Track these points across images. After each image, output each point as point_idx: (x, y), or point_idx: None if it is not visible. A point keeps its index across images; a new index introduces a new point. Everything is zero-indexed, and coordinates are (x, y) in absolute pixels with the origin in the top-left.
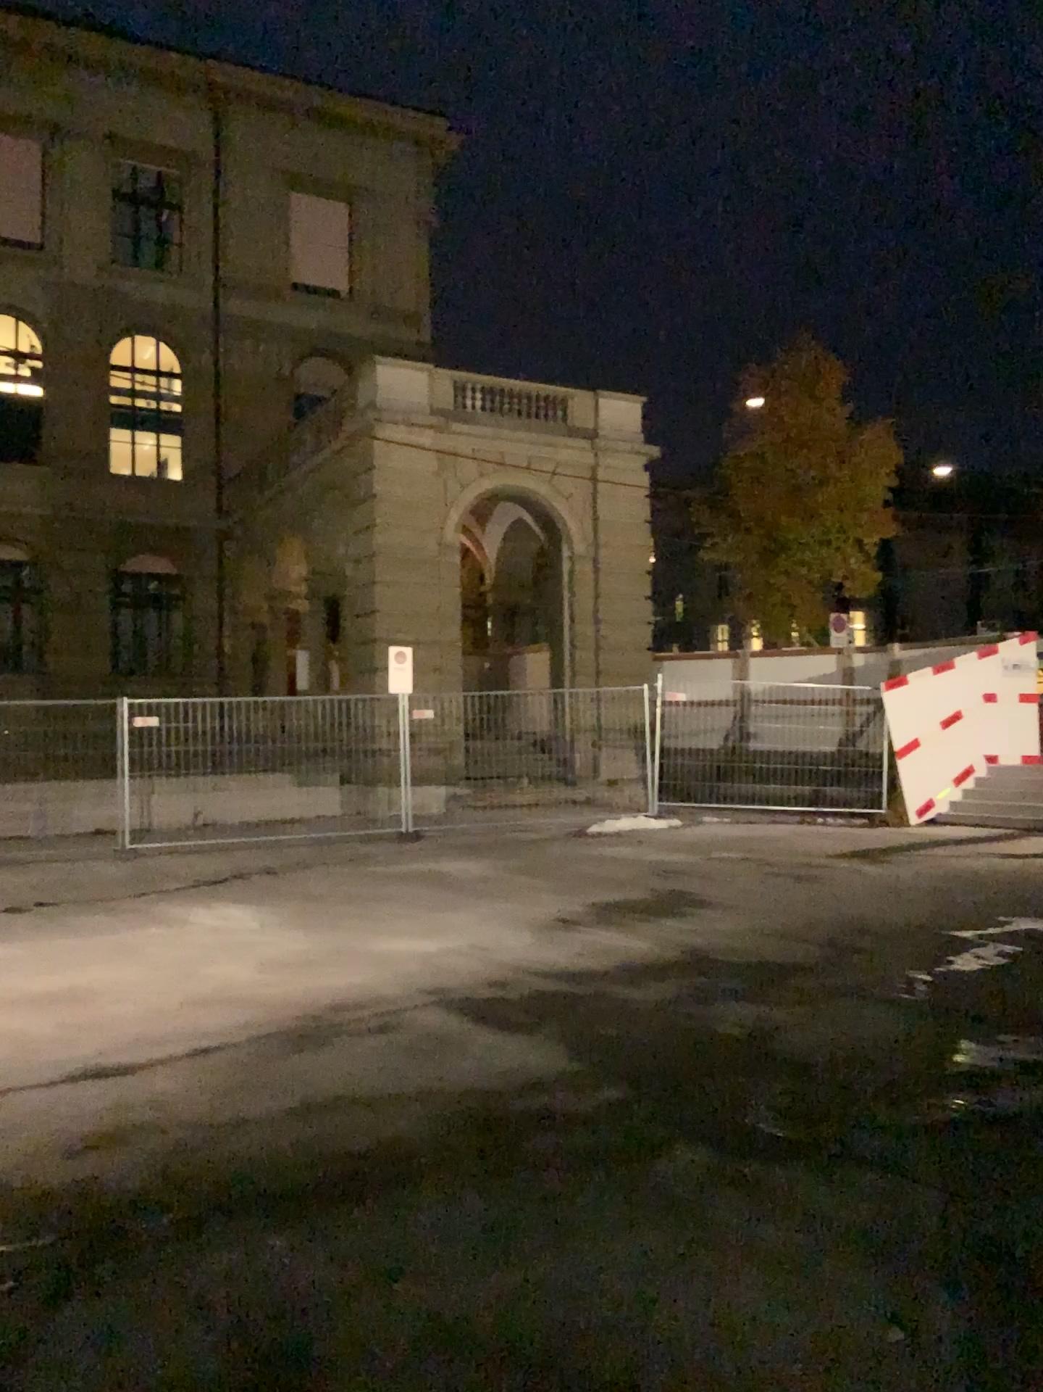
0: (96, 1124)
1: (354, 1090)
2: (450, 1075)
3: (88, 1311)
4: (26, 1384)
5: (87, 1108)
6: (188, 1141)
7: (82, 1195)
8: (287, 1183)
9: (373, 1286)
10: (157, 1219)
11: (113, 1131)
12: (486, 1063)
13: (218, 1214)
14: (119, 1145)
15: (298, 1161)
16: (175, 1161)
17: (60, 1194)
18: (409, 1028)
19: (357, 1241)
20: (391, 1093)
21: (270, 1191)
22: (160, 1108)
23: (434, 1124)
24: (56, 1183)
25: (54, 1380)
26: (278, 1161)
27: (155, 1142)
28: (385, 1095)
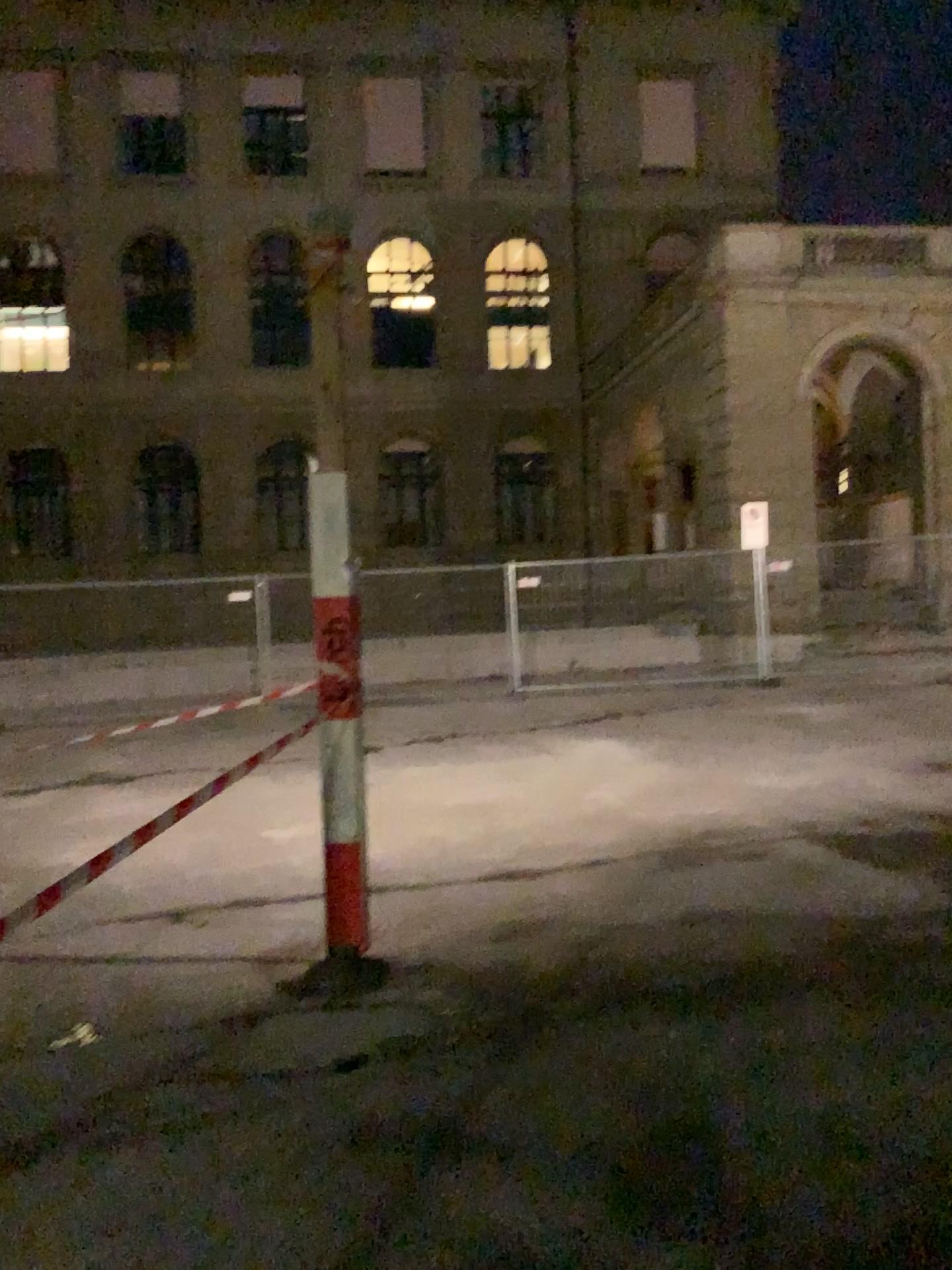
0: (509, 922)
1: (728, 911)
2: (819, 906)
3: (512, 1074)
4: (468, 1124)
5: (499, 908)
6: (585, 943)
7: (501, 979)
8: (672, 987)
9: (754, 1085)
10: (563, 1005)
11: (522, 929)
12: (854, 897)
13: (614, 1007)
14: (528, 941)
15: (680, 969)
16: (575, 958)
17: (484, 976)
18: (777, 860)
19: (737, 1044)
20: (763, 917)
21: (657, 993)
22: (559, 913)
23: (804, 948)
24: (480, 967)
25: (490, 1125)
26: (662, 967)
27: (556, 941)
28: (756, 918)
